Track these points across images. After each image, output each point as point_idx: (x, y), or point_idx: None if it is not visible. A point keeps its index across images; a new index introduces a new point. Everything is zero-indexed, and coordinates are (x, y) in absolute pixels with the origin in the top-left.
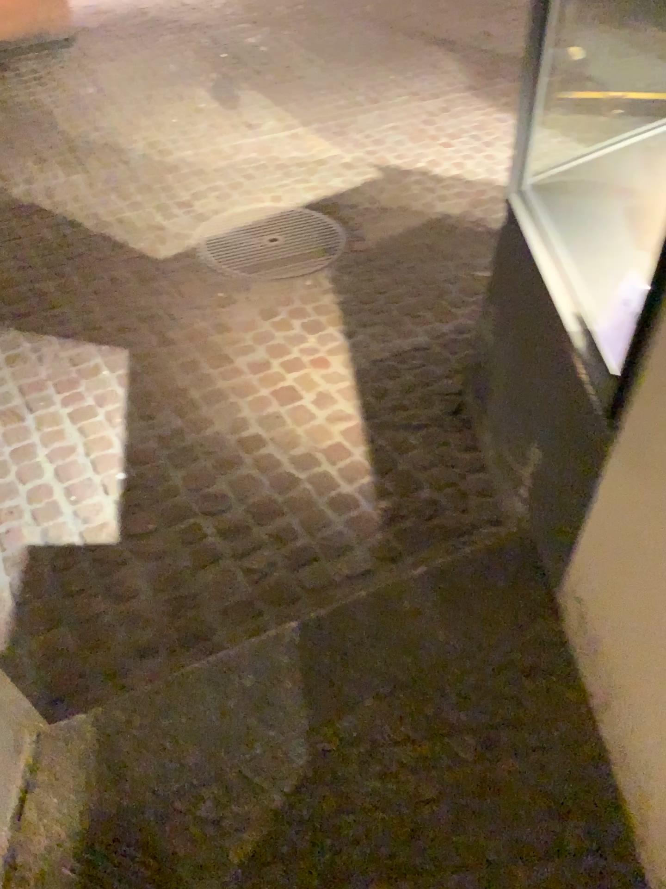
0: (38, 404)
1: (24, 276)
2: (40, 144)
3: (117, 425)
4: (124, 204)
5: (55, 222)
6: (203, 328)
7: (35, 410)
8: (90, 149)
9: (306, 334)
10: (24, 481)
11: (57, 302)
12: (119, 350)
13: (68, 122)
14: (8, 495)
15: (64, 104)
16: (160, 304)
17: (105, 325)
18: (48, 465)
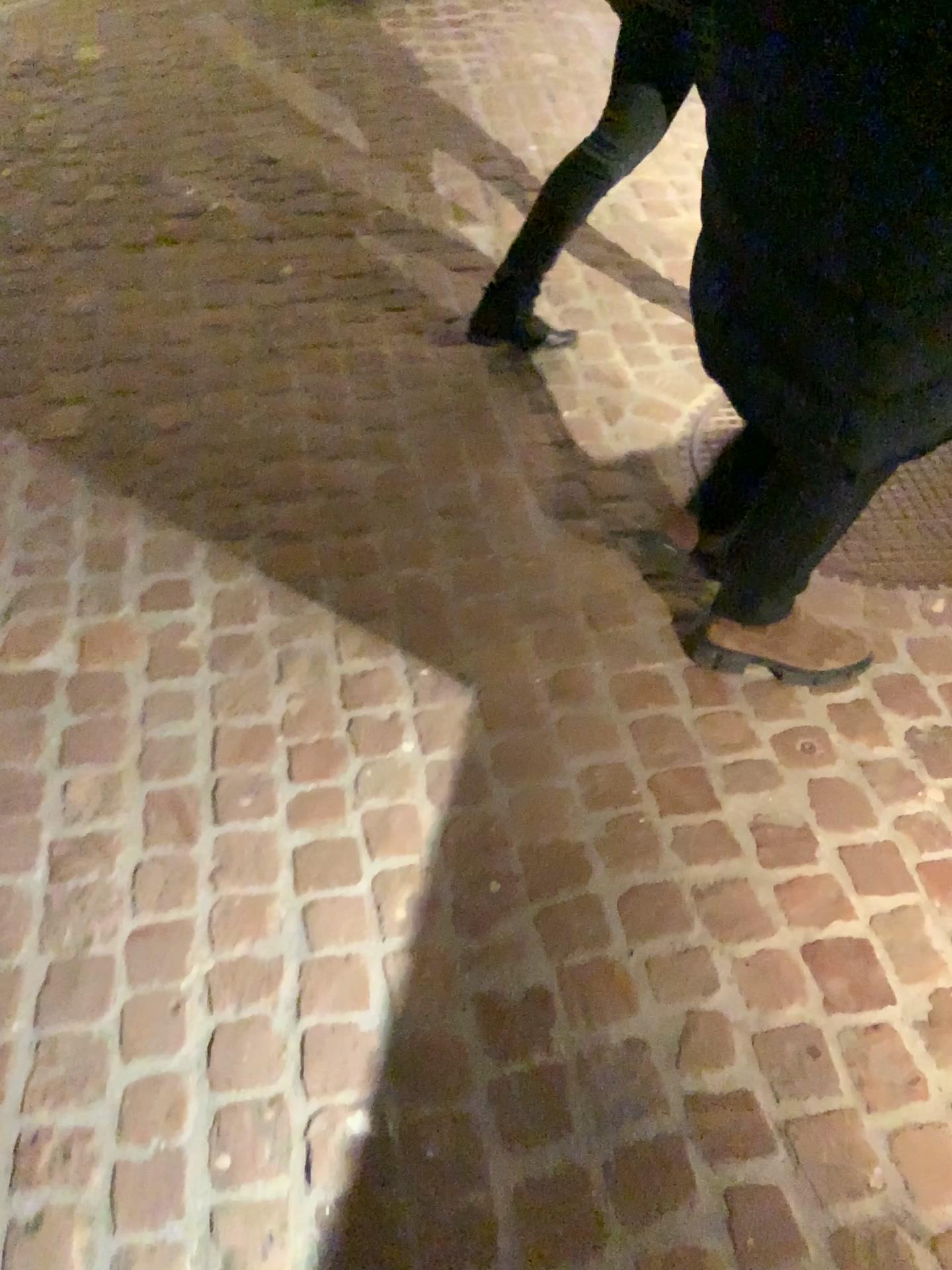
0: (237, 803)
1: (312, 435)
2: (428, 151)
3: (397, 939)
4: (554, 309)
5: (410, 322)
6: (666, 682)
7: (223, 820)
8: (518, 178)
9: (923, 776)
10: (127, 1053)
11: (360, 521)
12: (456, 690)
13: (490, 116)
14: (76, 1091)
15: (492, 81)
16: (577, 581)
17: (443, 607)
18: (198, 1021)
